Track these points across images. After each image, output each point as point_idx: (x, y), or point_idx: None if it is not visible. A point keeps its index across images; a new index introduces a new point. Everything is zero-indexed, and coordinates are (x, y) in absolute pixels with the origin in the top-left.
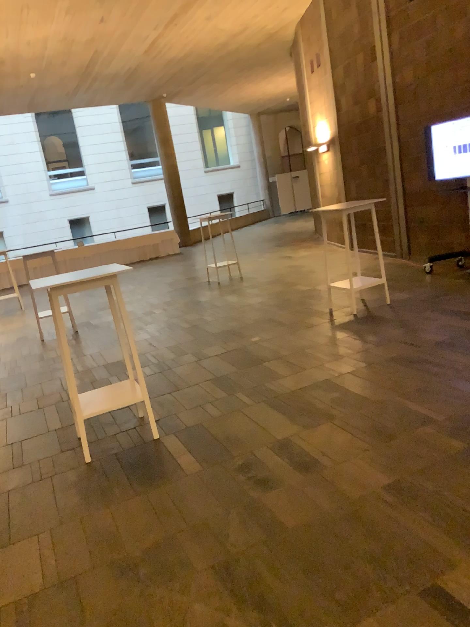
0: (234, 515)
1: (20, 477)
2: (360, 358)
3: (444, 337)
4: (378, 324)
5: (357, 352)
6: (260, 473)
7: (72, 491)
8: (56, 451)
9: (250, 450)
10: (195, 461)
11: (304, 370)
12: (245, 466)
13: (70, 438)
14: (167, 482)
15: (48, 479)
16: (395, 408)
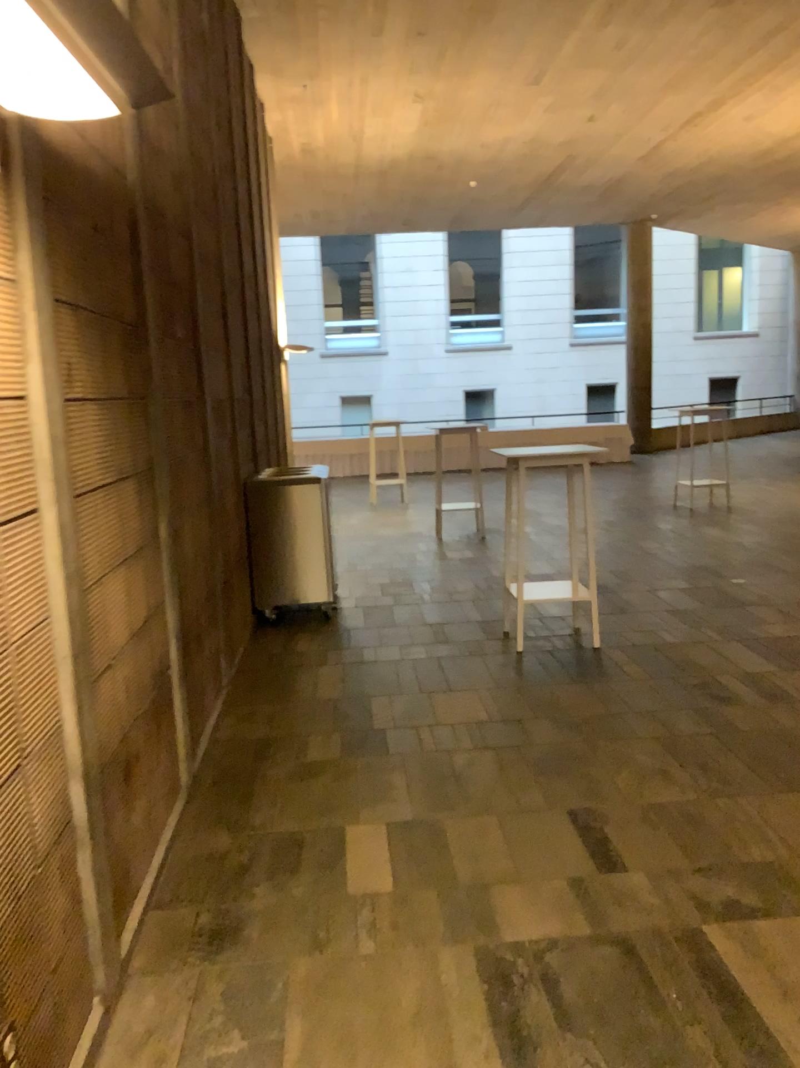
0: (687, 714)
1: (448, 654)
2: None
3: None
4: None
5: None
6: (722, 693)
7: (508, 671)
8: (482, 641)
9: (713, 675)
10: (646, 672)
11: None
12: (704, 684)
13: (498, 633)
14: (613, 682)
15: (479, 659)
16: None
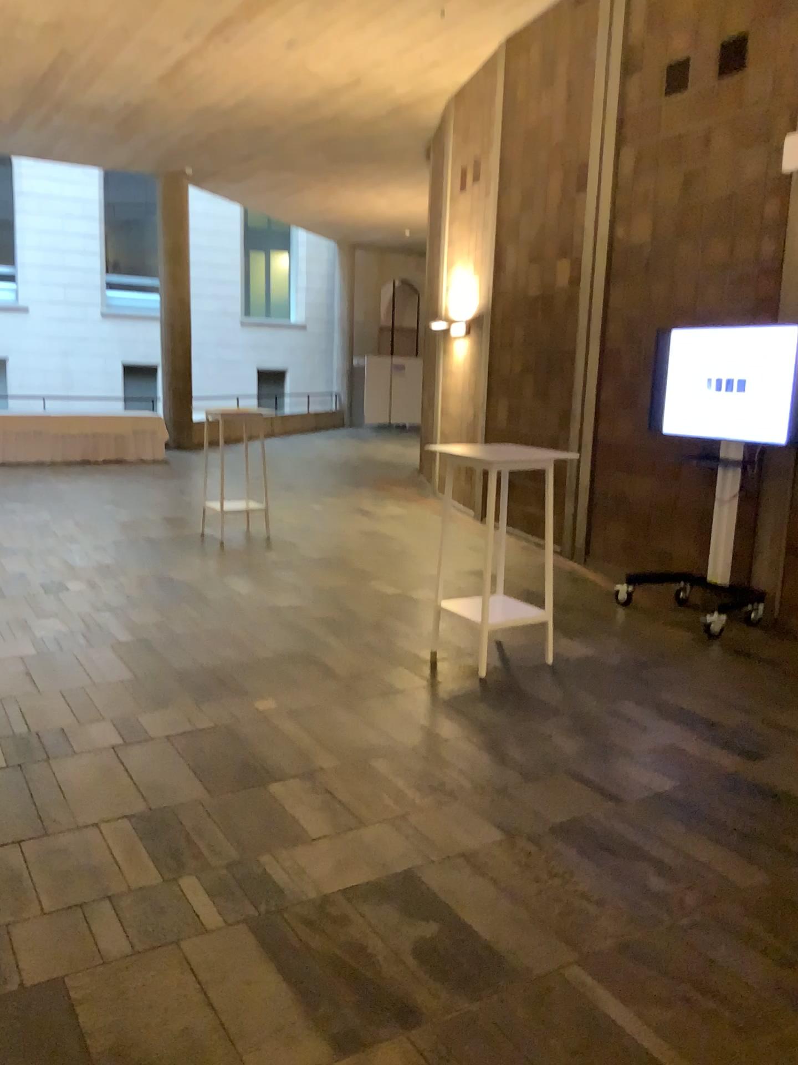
0: None
1: None
2: (489, 810)
3: (670, 781)
4: (530, 714)
5: (482, 789)
6: None
7: None
8: None
9: None
10: None
11: (360, 824)
12: None
13: None
14: None
15: None
16: (572, 1011)
